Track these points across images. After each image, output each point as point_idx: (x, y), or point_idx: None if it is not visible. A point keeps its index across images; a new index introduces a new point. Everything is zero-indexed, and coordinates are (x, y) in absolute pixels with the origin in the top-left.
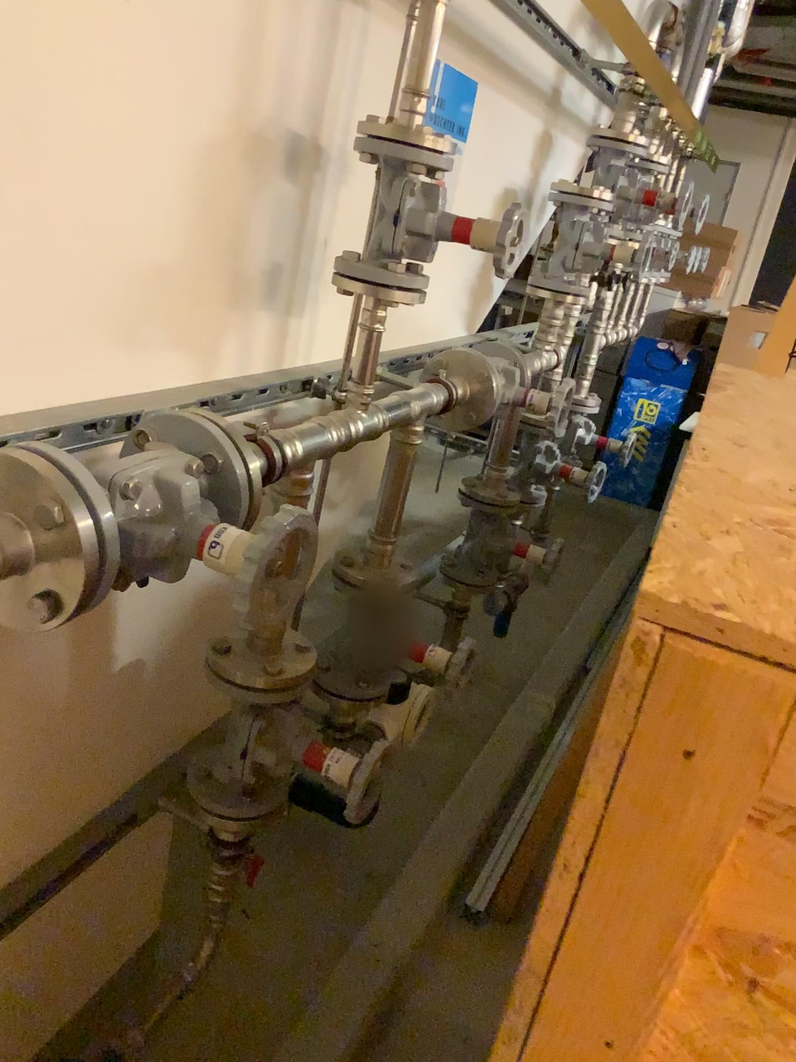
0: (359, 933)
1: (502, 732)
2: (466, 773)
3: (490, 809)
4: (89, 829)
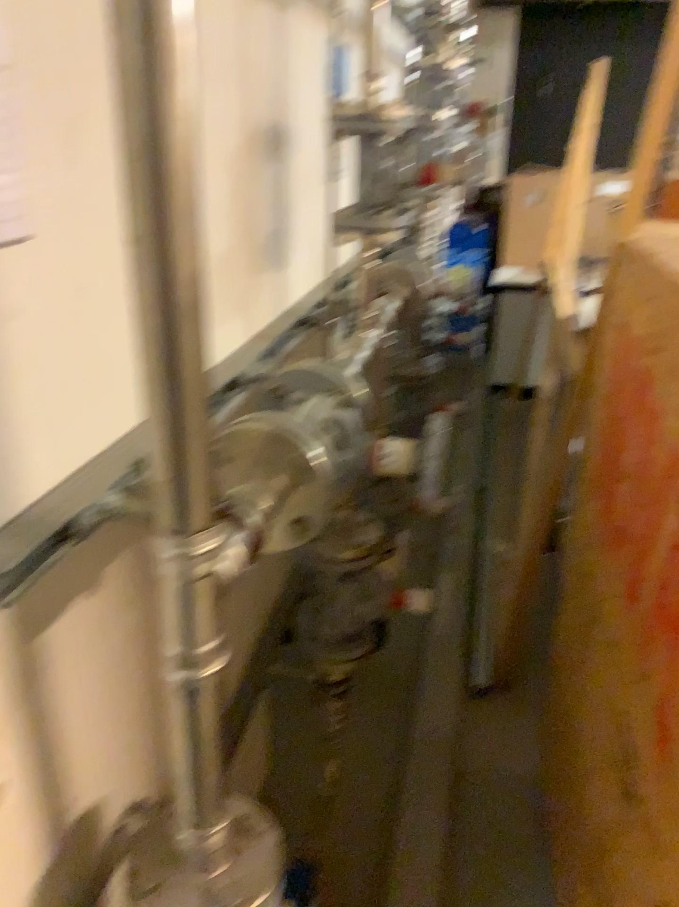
0: (410, 727)
1: (449, 551)
2: (436, 589)
3: (464, 609)
4: (236, 701)
